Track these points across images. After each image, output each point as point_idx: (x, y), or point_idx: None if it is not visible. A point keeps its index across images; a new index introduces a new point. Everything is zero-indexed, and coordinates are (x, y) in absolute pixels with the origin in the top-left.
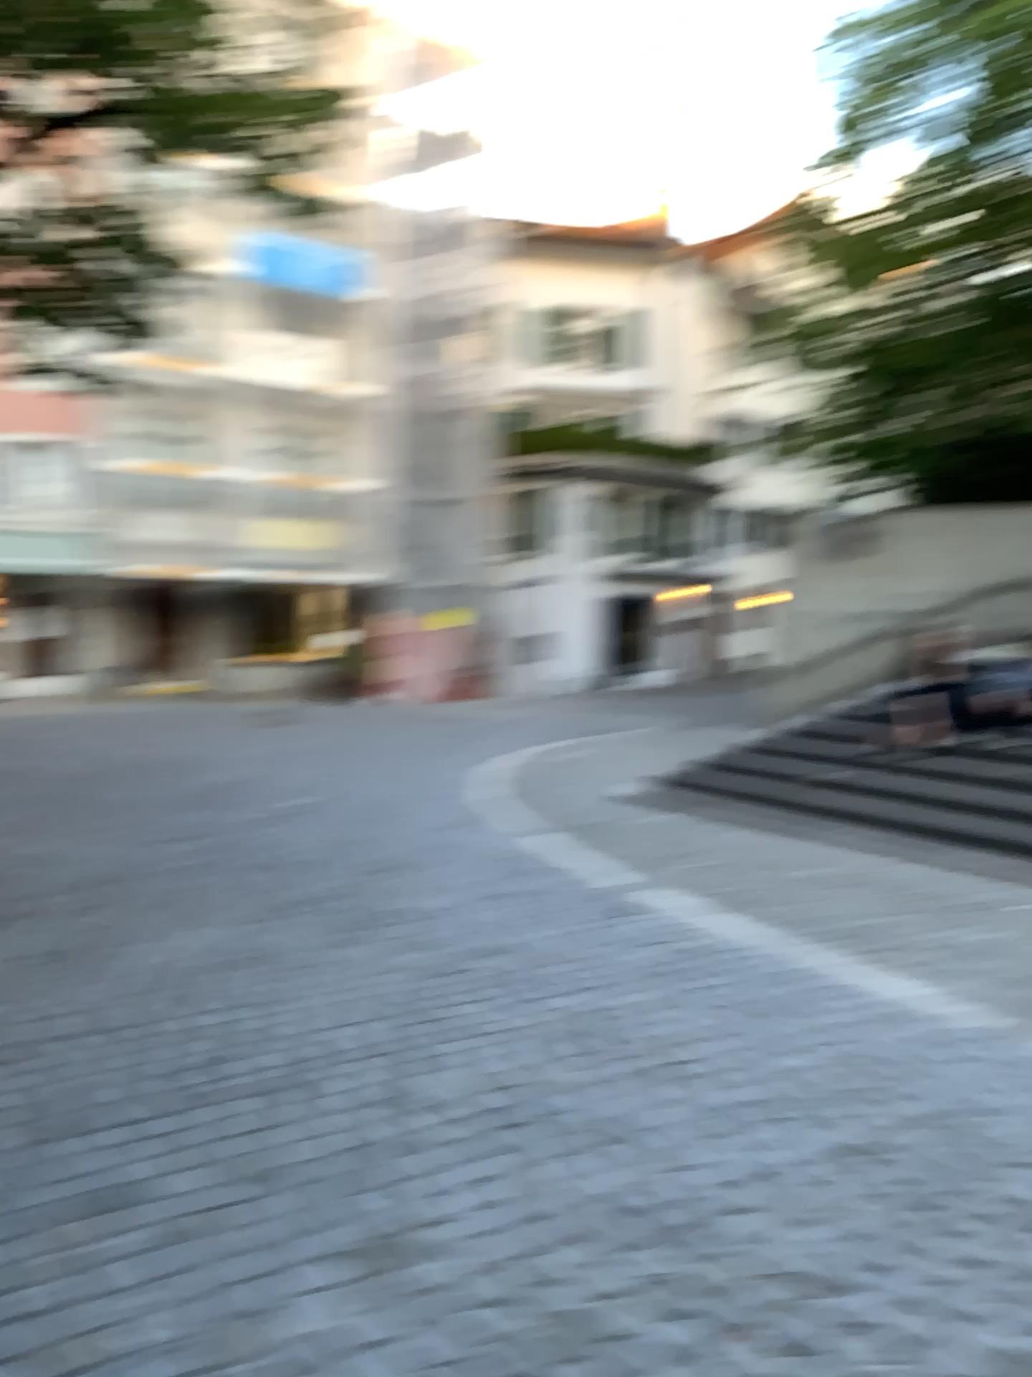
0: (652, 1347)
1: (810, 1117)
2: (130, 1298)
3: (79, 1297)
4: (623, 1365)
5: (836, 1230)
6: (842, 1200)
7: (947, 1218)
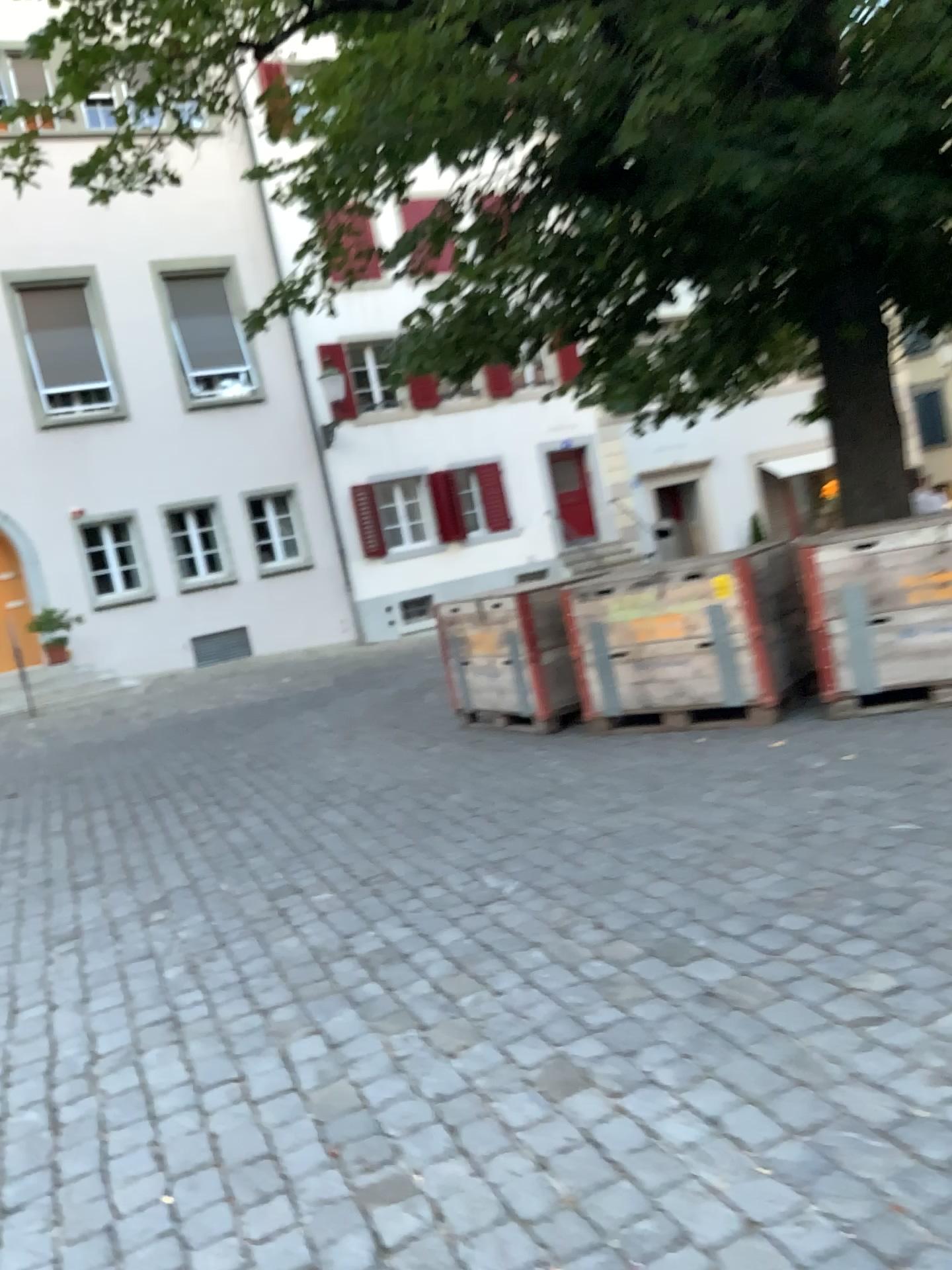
0: (358, 1266)
1: None
2: (530, 996)
3: (535, 979)
4: (342, 1244)
5: None
6: None
7: None
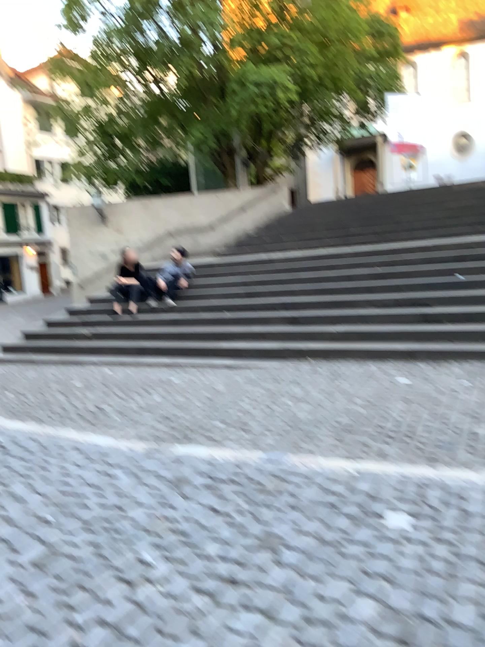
0: None
1: (37, 538)
2: None
3: None
4: None
5: (27, 620)
6: (38, 595)
7: (103, 582)
